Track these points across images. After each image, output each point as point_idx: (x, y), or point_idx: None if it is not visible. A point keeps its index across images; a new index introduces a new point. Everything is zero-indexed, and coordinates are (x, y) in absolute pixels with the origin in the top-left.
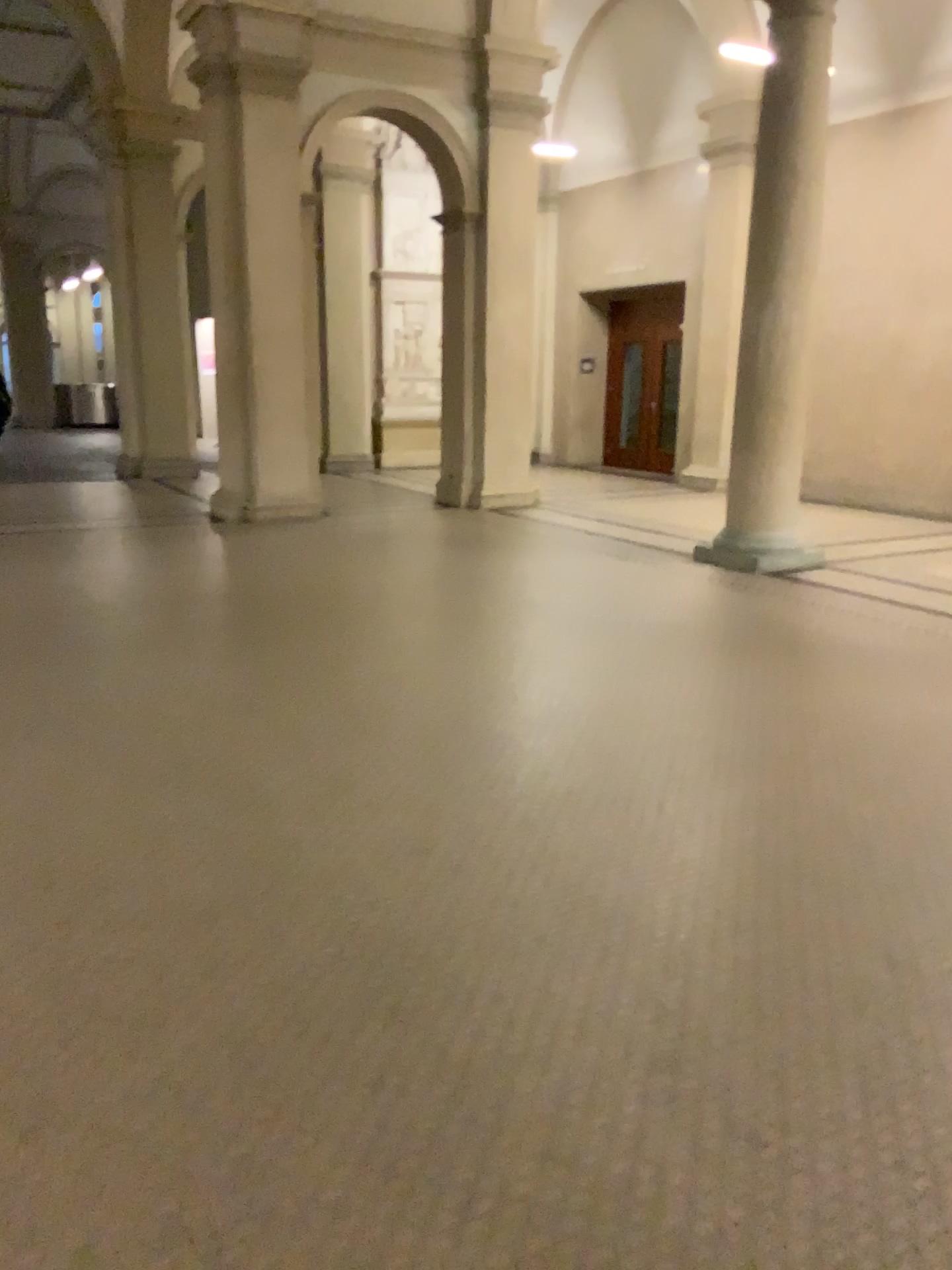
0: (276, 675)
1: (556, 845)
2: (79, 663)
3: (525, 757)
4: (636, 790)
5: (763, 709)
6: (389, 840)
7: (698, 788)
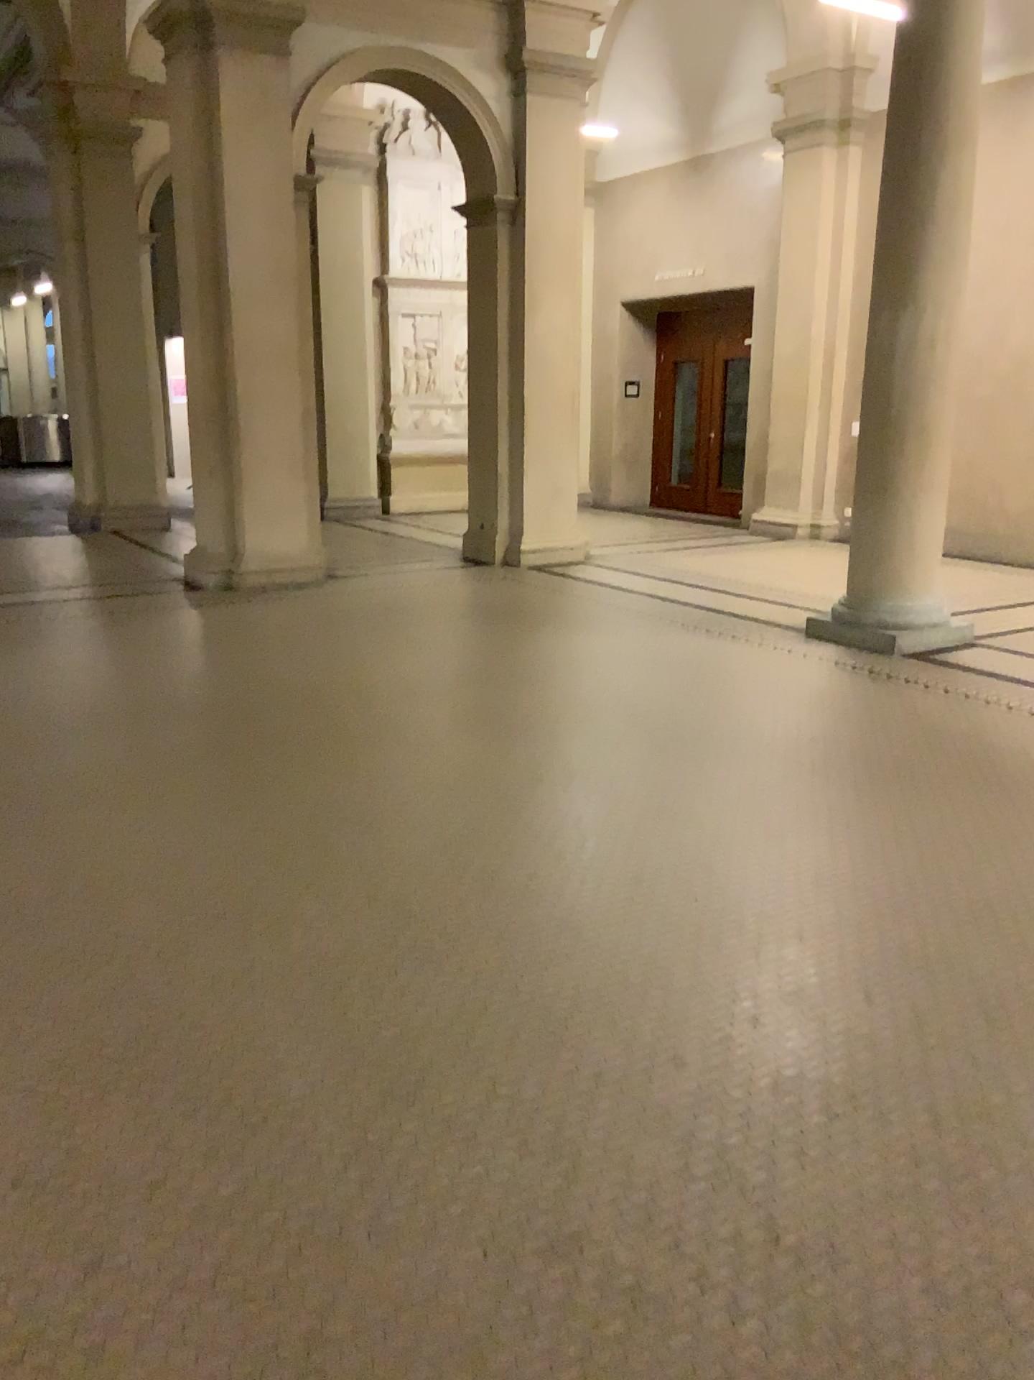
0: (288, 843)
1: (784, 1204)
2: (3, 826)
3: (681, 995)
4: (873, 1065)
5: (999, 890)
6: (503, 1200)
7: (968, 1059)
